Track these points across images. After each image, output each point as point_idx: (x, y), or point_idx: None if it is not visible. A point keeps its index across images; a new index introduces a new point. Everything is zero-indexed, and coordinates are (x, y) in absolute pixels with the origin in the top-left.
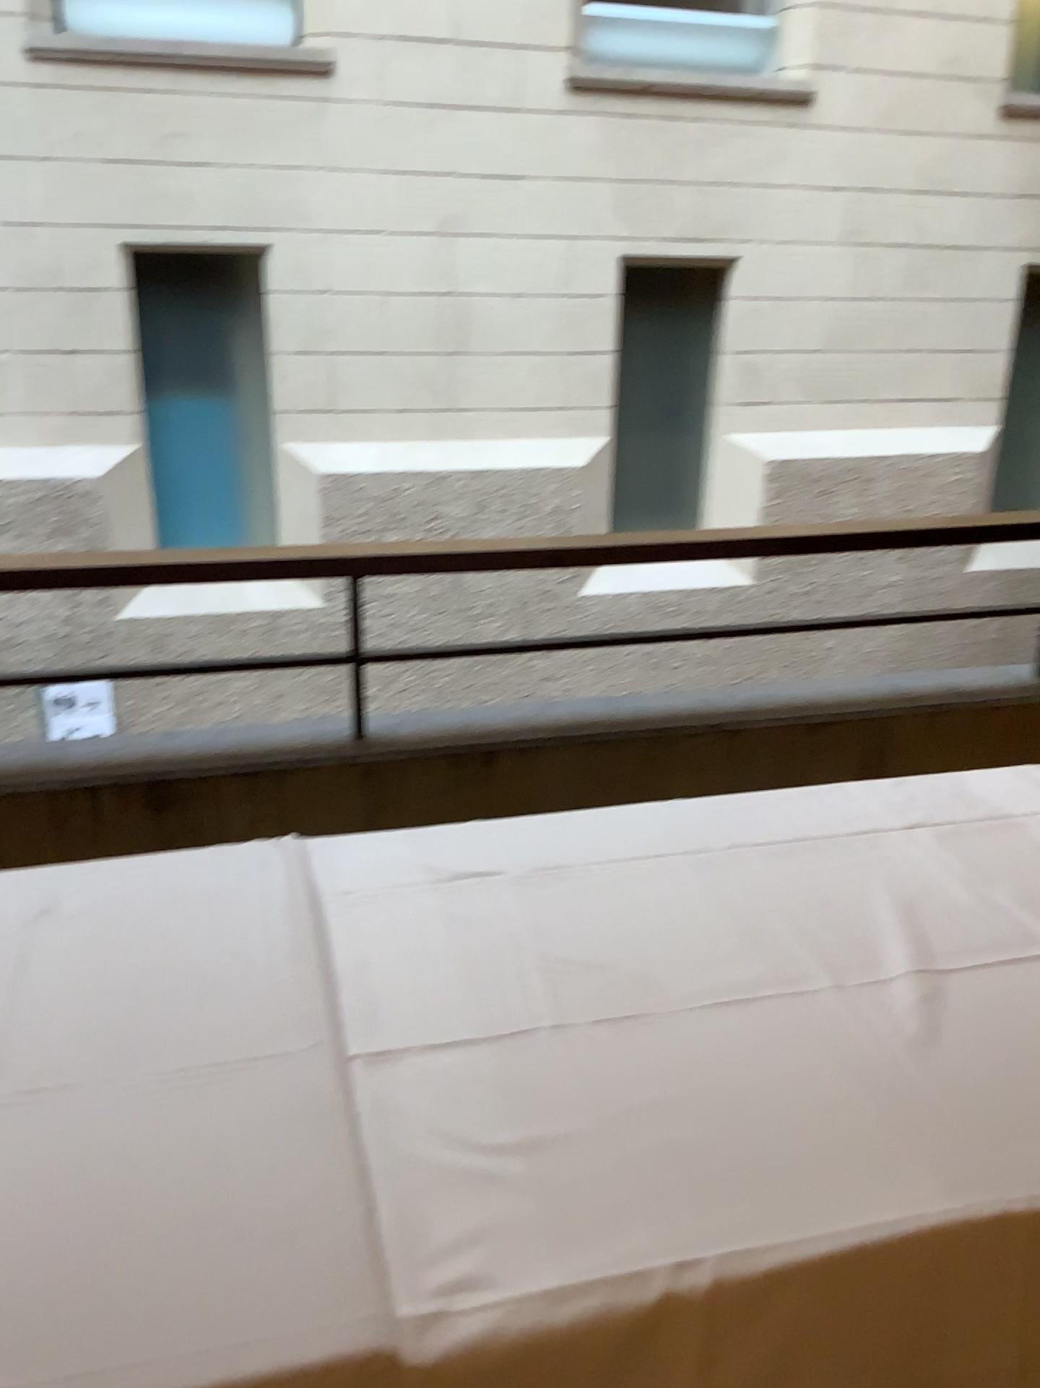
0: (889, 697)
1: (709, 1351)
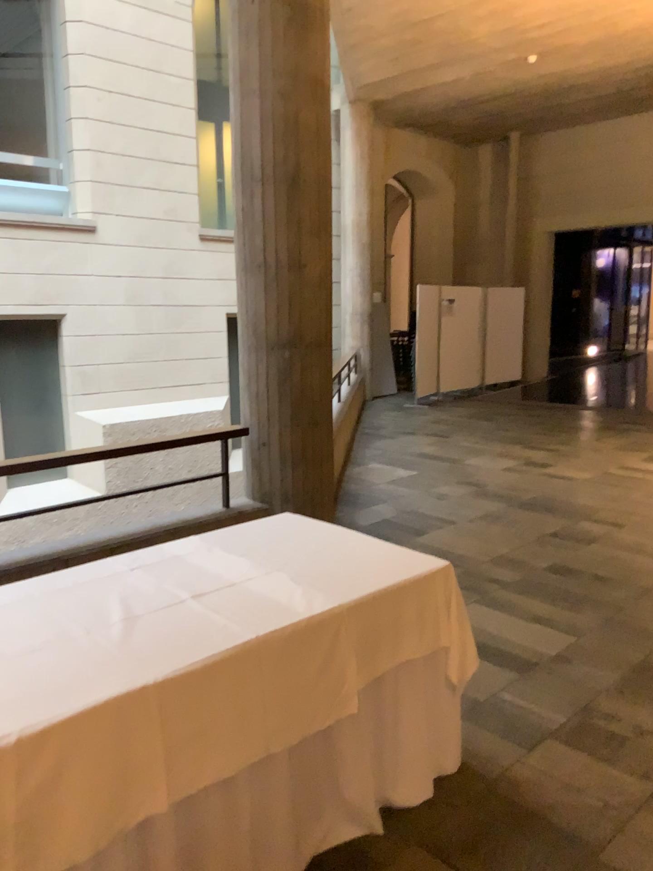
0: (149, 529)
1: (20, 765)
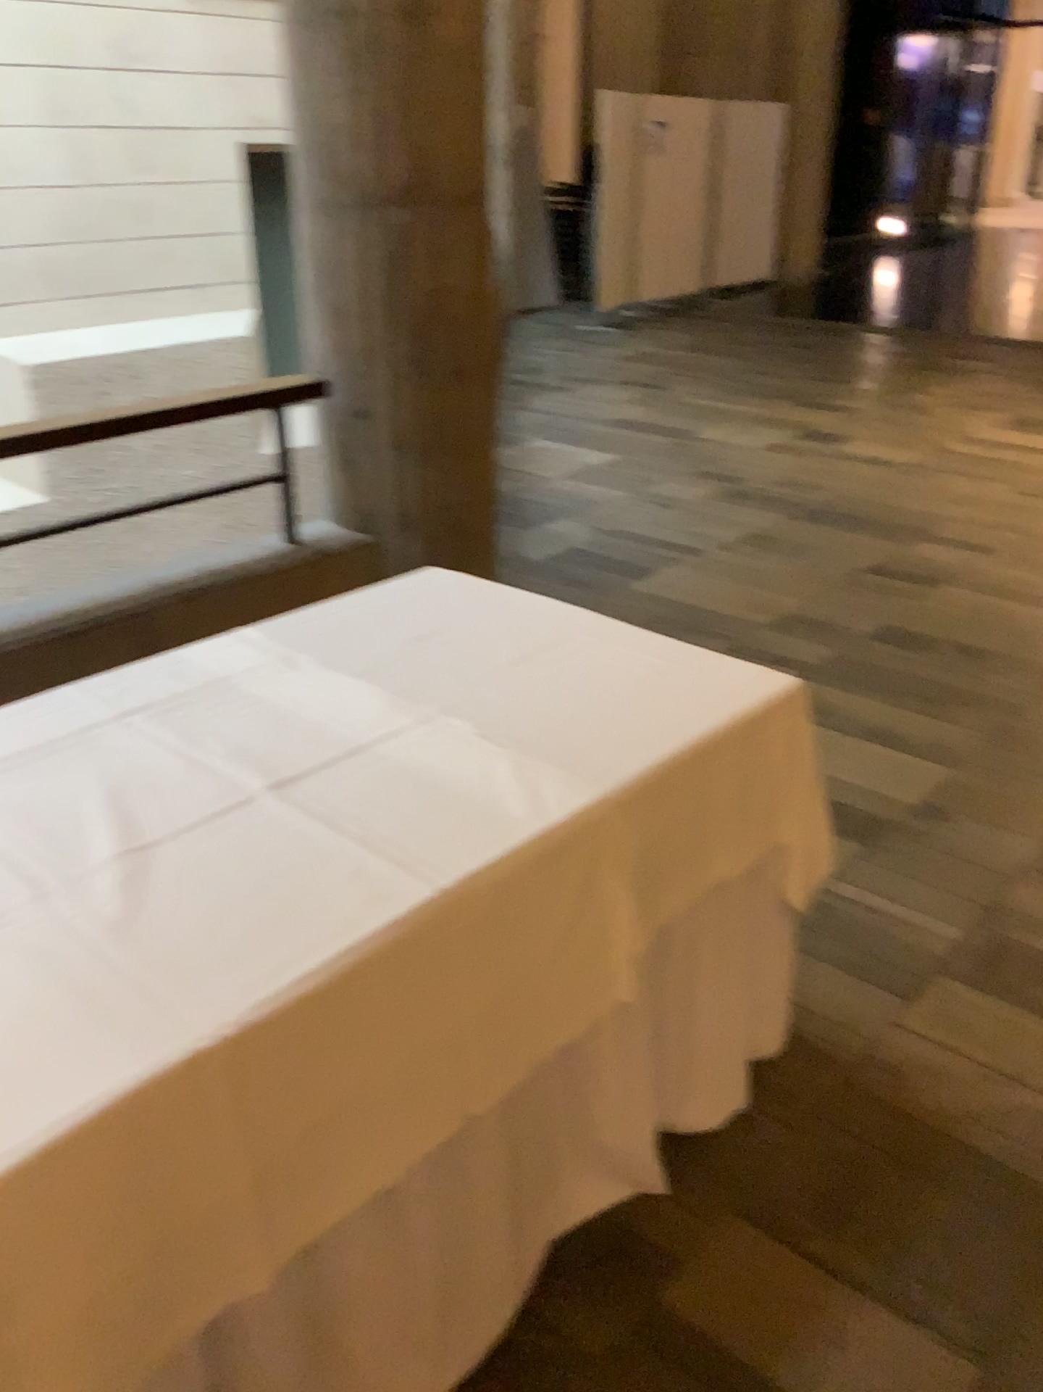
0: (144, 591)
1: None
